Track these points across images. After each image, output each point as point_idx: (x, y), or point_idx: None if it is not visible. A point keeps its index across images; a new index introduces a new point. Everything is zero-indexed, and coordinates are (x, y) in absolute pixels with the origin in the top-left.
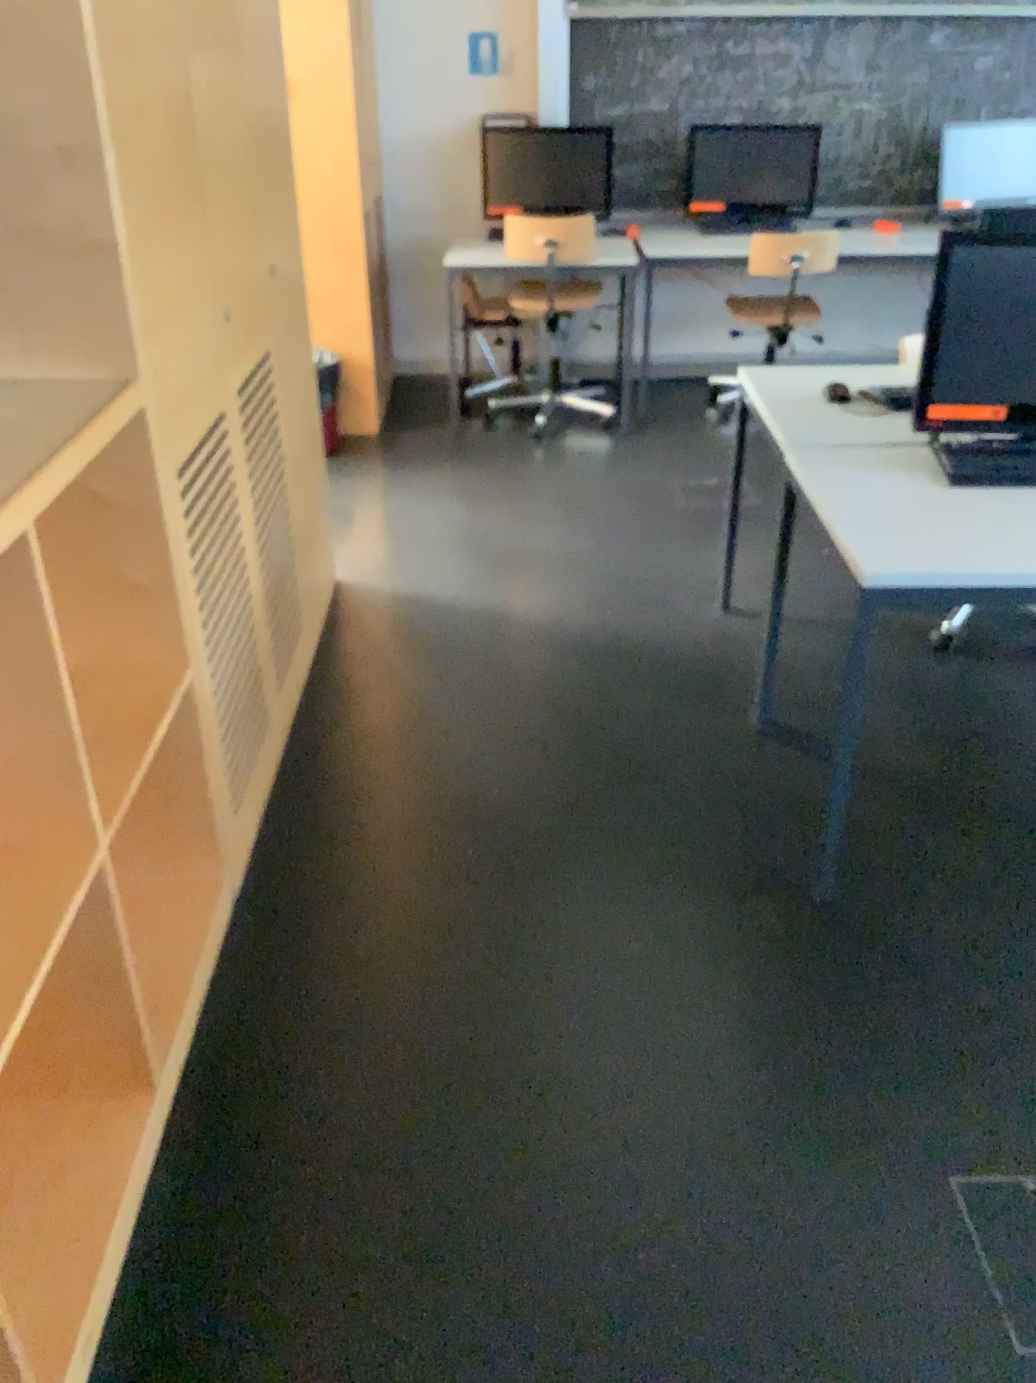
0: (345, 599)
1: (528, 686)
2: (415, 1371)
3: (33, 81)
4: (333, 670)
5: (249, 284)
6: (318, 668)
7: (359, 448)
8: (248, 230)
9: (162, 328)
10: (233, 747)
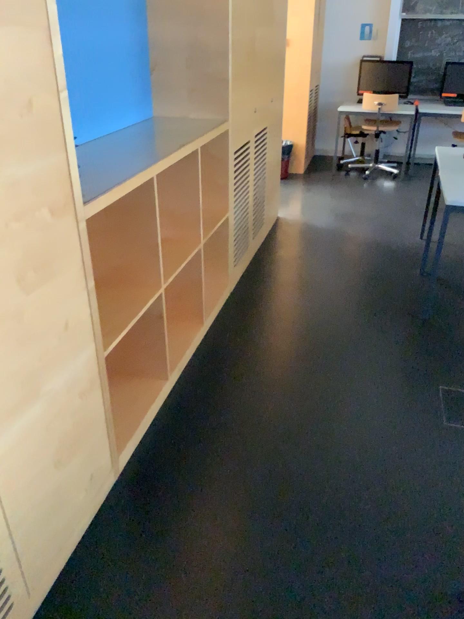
0: (281, 221)
1: (339, 252)
2: (264, 395)
3: (213, 33)
4: (272, 240)
5: (263, 103)
6: (267, 239)
7: (295, 177)
8: (266, 86)
9: (236, 108)
10: (237, 247)
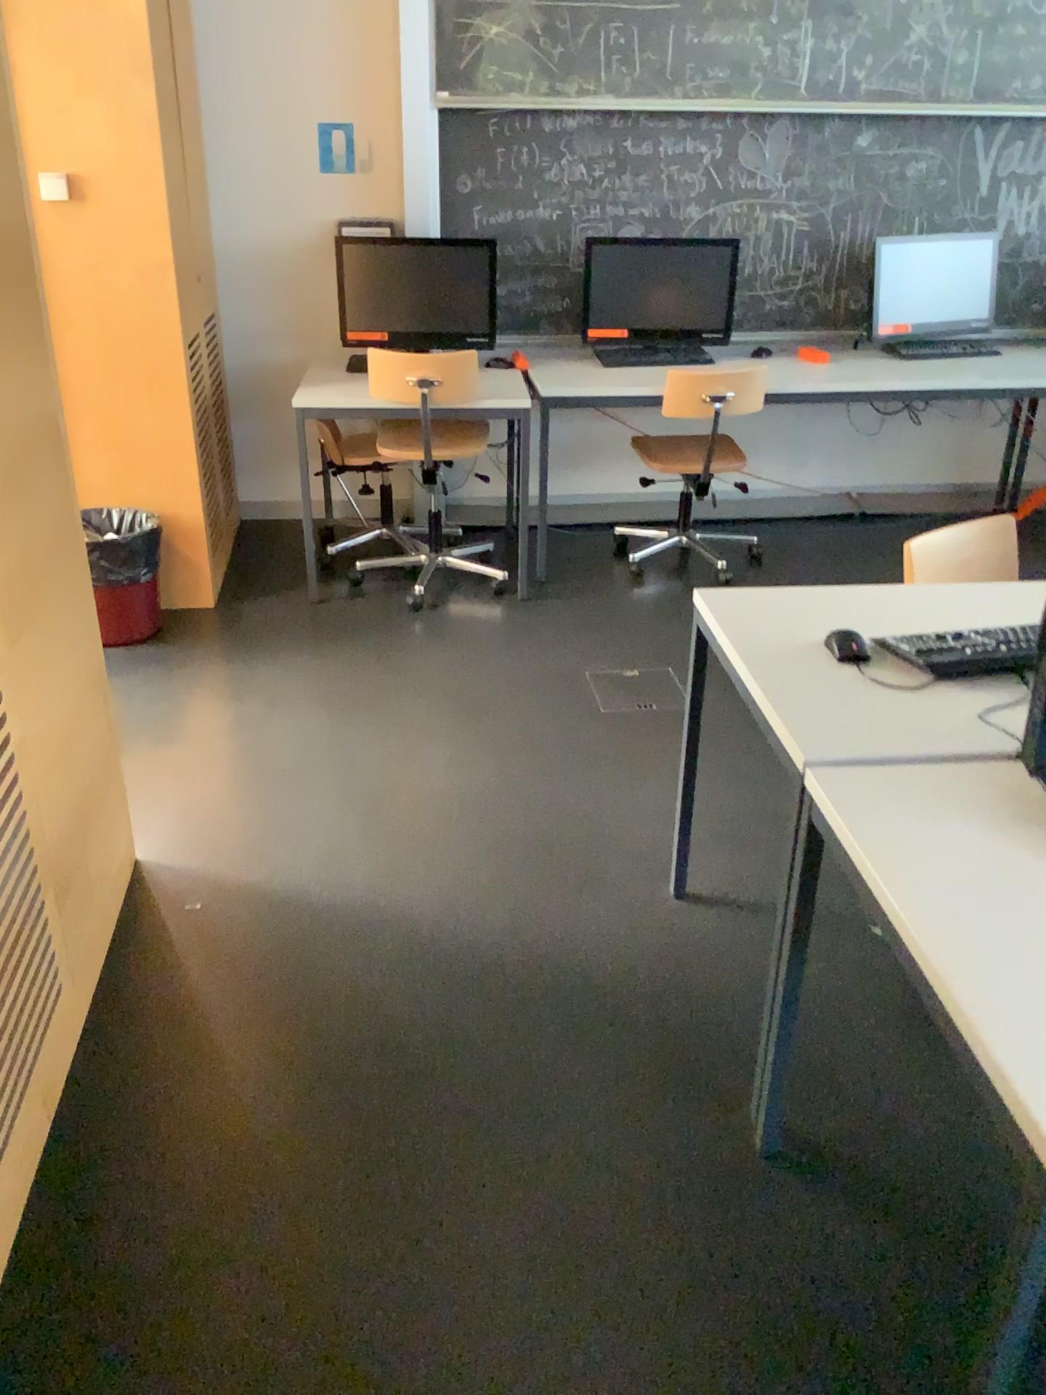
0: (139, 901)
1: (404, 1077)
2: None
3: None
4: (103, 1059)
5: None
6: (81, 1053)
7: (185, 631)
8: None
9: None
10: None
